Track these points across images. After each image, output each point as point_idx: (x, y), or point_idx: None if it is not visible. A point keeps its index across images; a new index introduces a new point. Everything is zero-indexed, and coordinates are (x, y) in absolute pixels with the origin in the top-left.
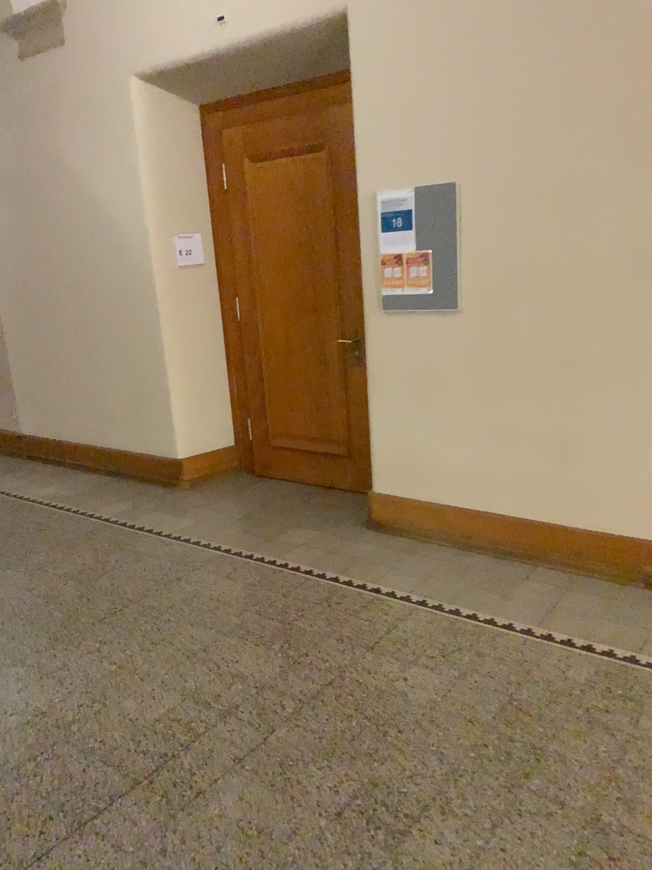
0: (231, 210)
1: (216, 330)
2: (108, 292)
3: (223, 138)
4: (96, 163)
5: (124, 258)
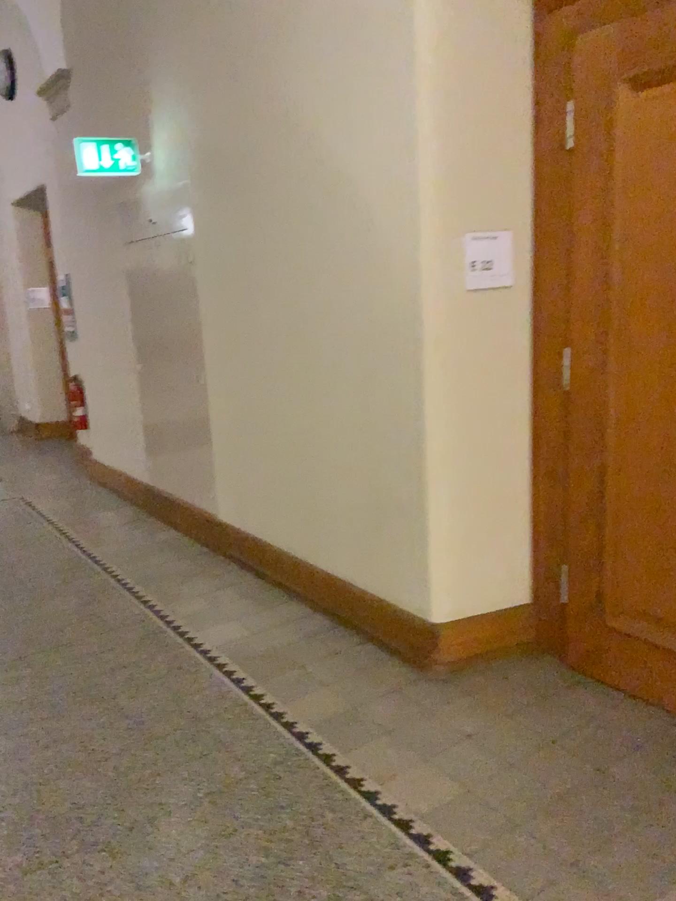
0: (576, 188)
1: (522, 406)
2: (344, 331)
3: (576, 49)
4: (342, 112)
5: (374, 274)
